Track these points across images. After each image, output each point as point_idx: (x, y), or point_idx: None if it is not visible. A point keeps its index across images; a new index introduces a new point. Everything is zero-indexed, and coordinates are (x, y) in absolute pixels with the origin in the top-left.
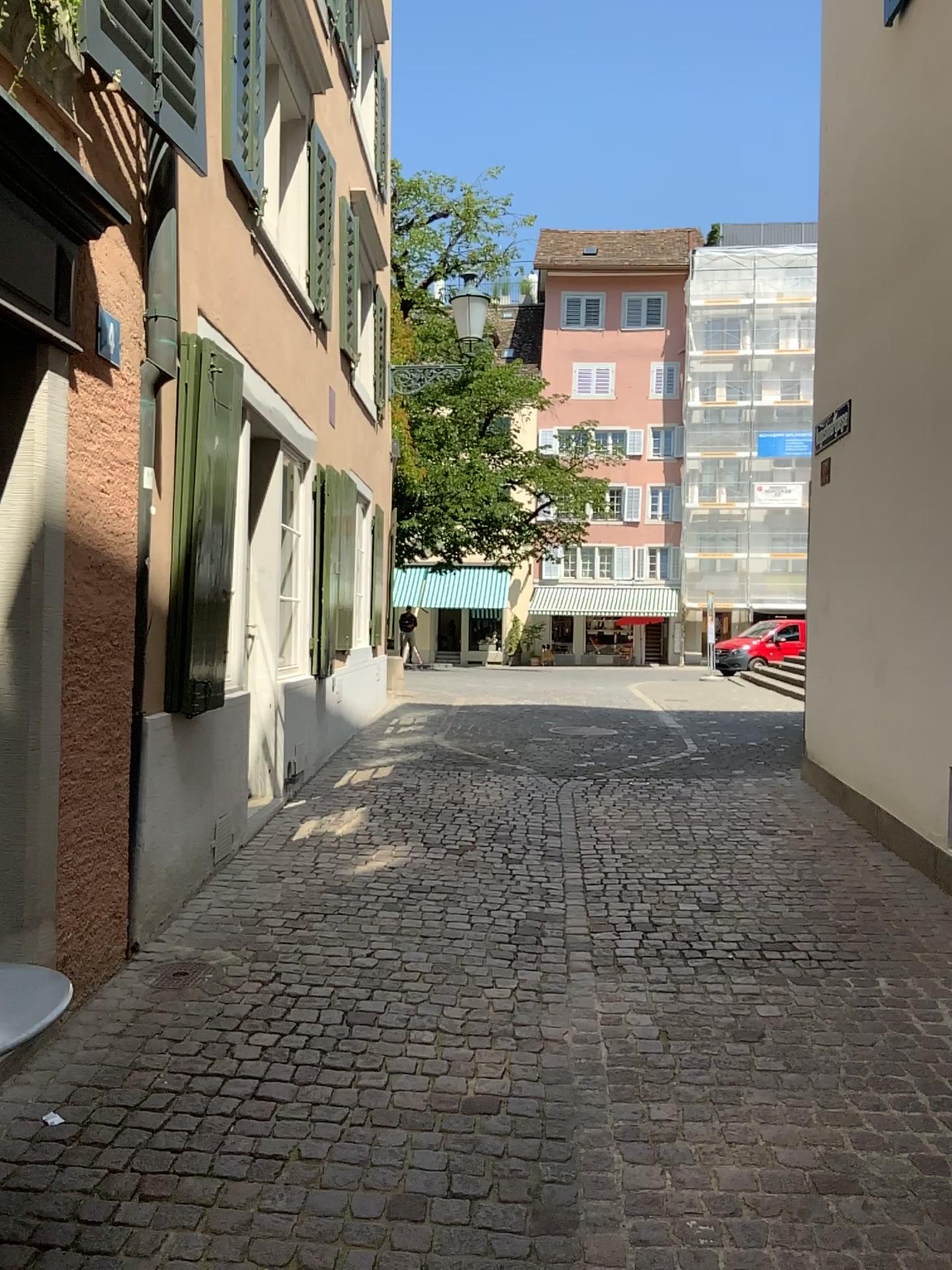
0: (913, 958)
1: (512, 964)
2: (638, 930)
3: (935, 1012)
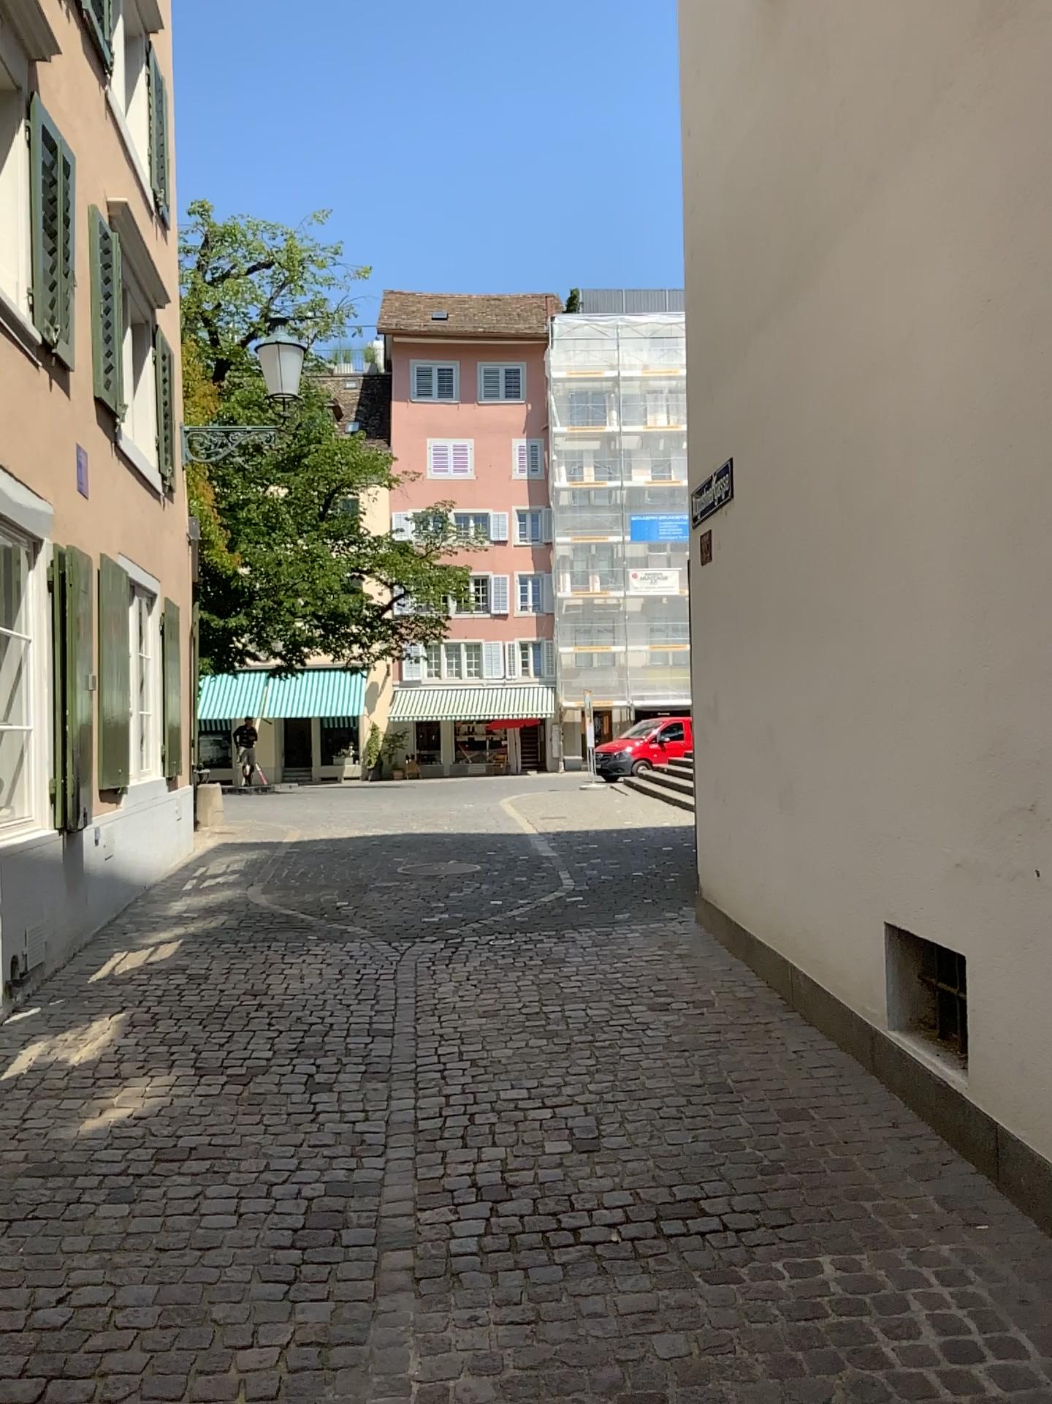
0: (865, 1215)
1: (286, 1295)
2: (483, 1201)
3: (908, 1321)
